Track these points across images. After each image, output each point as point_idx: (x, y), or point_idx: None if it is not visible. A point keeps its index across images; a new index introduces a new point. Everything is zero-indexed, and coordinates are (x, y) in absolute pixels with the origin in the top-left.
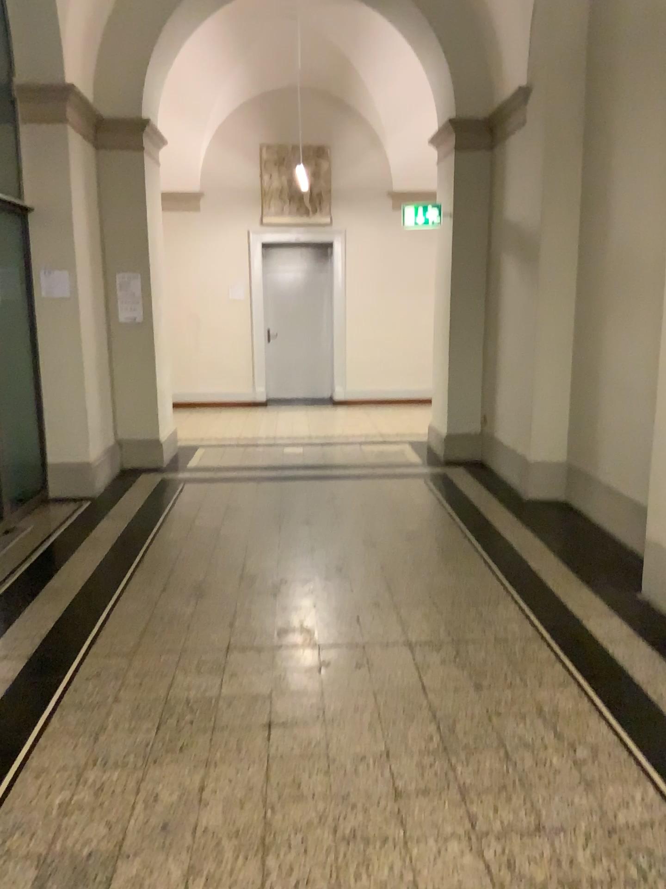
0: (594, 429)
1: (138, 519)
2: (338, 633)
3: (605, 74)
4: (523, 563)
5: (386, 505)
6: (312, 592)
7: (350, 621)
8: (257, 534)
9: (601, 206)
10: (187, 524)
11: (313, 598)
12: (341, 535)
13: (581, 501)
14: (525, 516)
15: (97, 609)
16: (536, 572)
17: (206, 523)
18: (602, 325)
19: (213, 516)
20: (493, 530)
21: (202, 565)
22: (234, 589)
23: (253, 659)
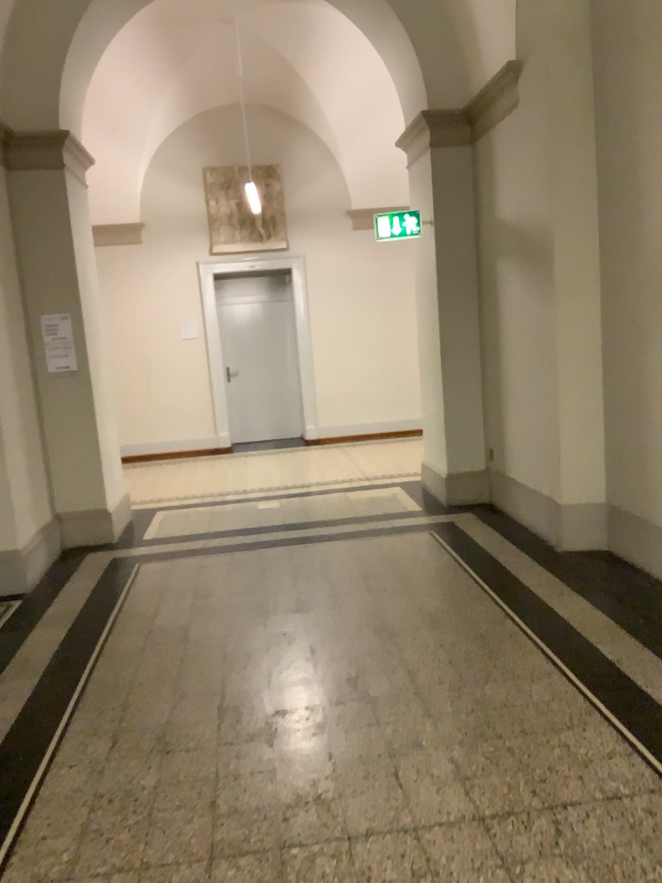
0: (646, 463)
1: (81, 624)
2: (373, 809)
3: (623, 28)
4: (596, 653)
5: (395, 578)
6: (322, 730)
7: (385, 783)
8: (236, 635)
9: (633, 188)
10: (145, 629)
11: (325, 741)
12: (346, 627)
13: (635, 553)
14: (570, 579)
15: (13, 794)
16: (618, 668)
17: (170, 623)
18: (647, 334)
19: (177, 612)
20: (539, 604)
21: (166, 697)
22: (211, 734)
23: (251, 879)
